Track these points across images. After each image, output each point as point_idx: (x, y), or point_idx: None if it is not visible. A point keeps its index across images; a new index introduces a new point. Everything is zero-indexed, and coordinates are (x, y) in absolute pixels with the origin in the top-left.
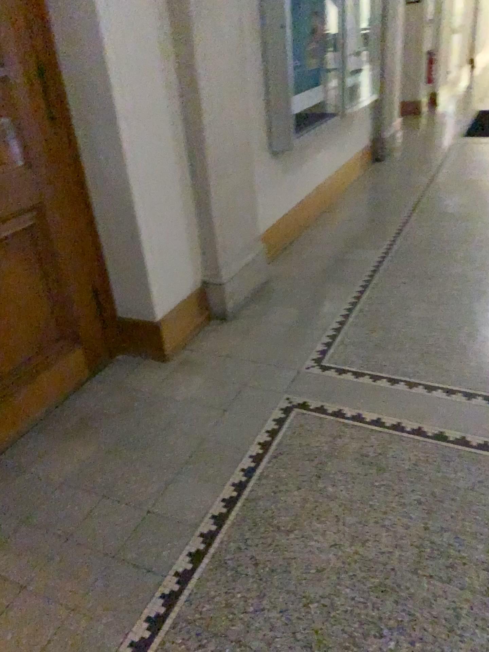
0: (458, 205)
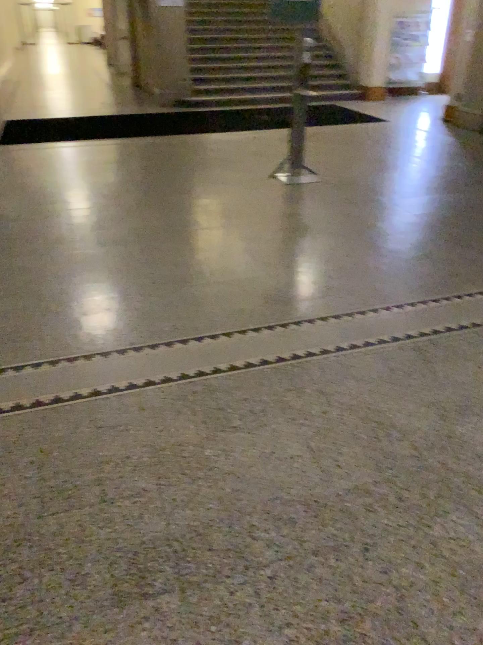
0: (5, 208)
